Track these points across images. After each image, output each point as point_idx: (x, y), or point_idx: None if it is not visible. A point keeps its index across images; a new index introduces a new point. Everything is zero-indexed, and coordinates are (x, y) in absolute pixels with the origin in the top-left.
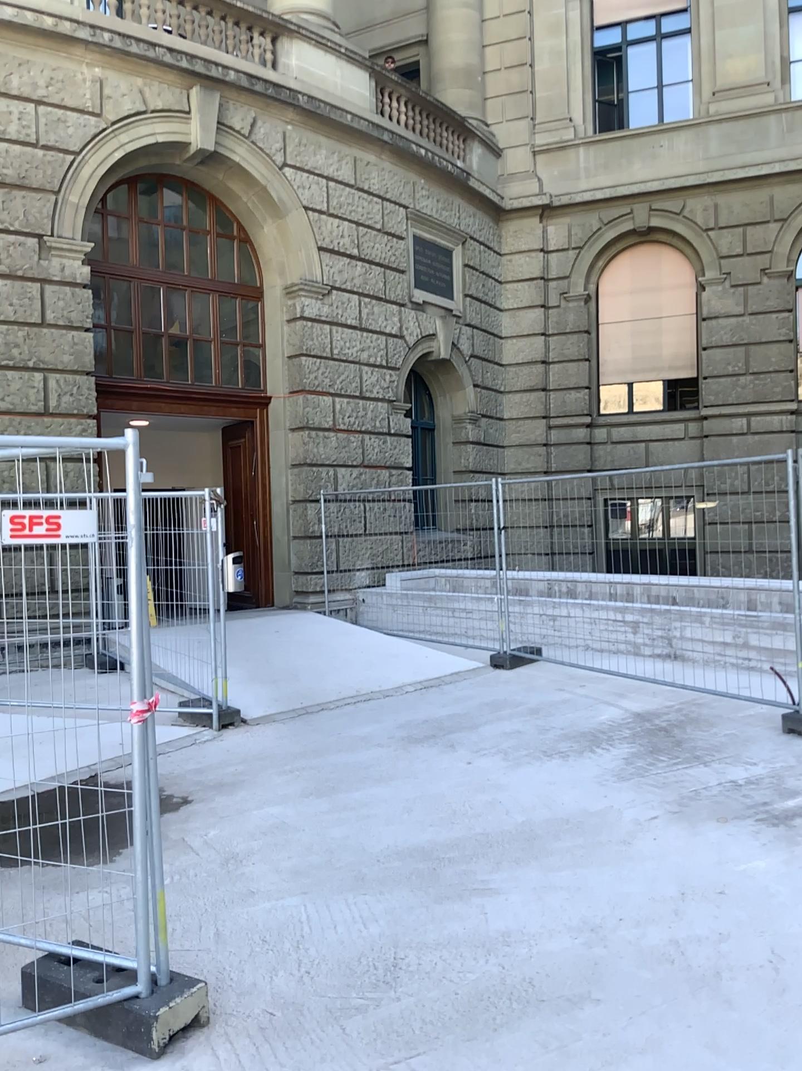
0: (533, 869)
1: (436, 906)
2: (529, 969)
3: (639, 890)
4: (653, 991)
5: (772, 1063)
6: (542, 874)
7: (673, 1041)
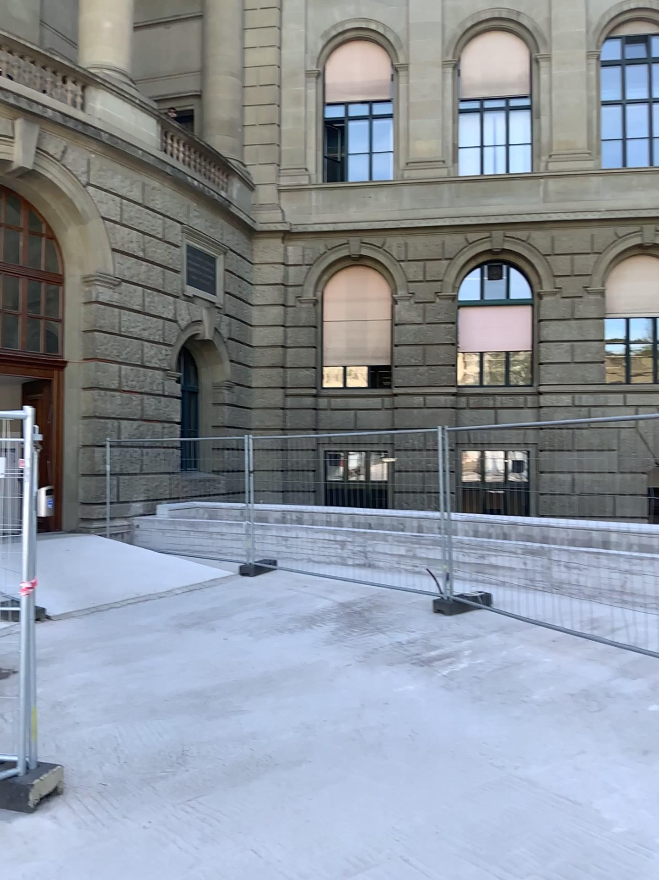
0: (272, 695)
1: (210, 719)
2: (270, 747)
3: (338, 703)
4: (343, 751)
5: (406, 777)
6: (277, 698)
7: (354, 772)
